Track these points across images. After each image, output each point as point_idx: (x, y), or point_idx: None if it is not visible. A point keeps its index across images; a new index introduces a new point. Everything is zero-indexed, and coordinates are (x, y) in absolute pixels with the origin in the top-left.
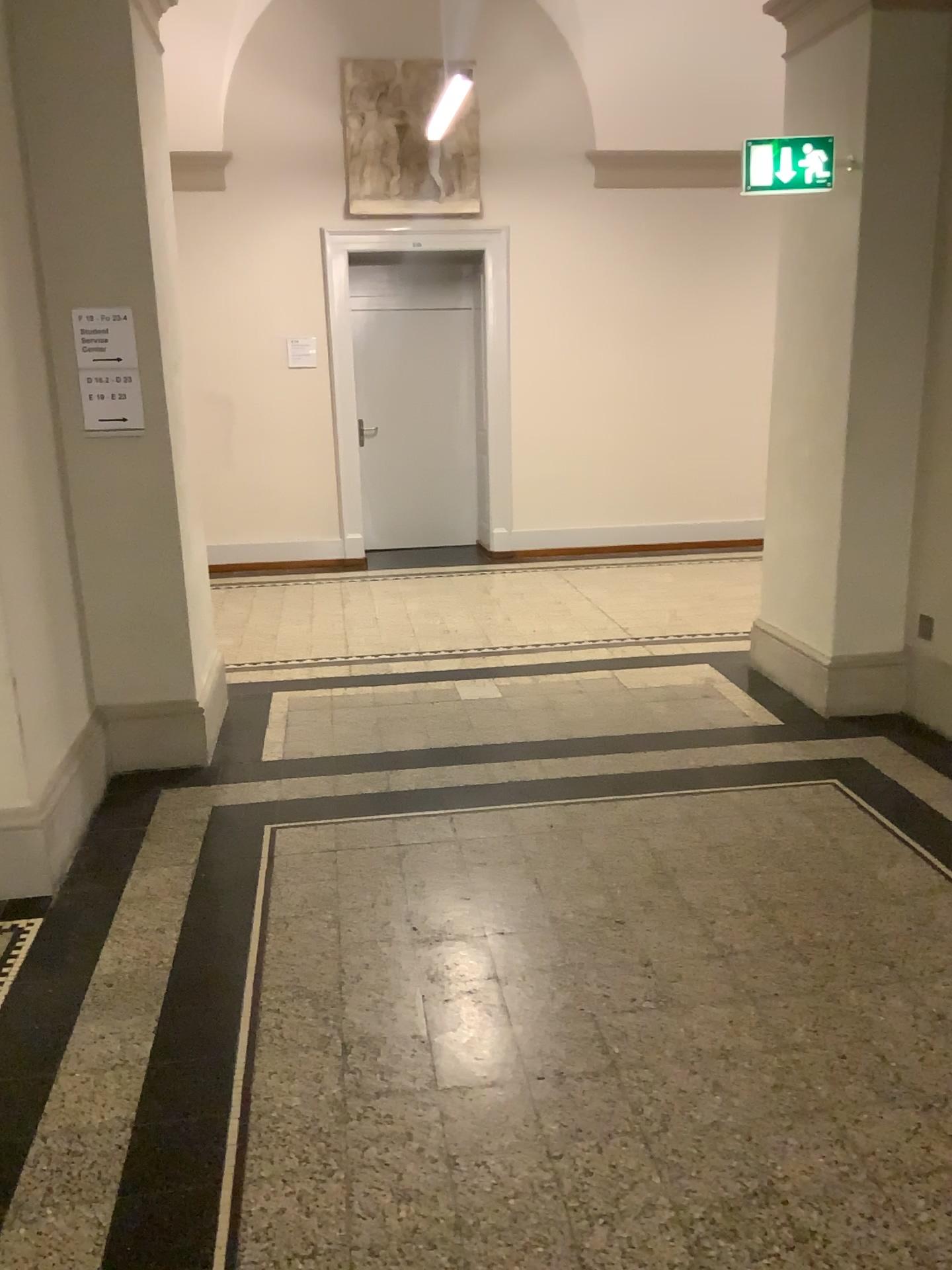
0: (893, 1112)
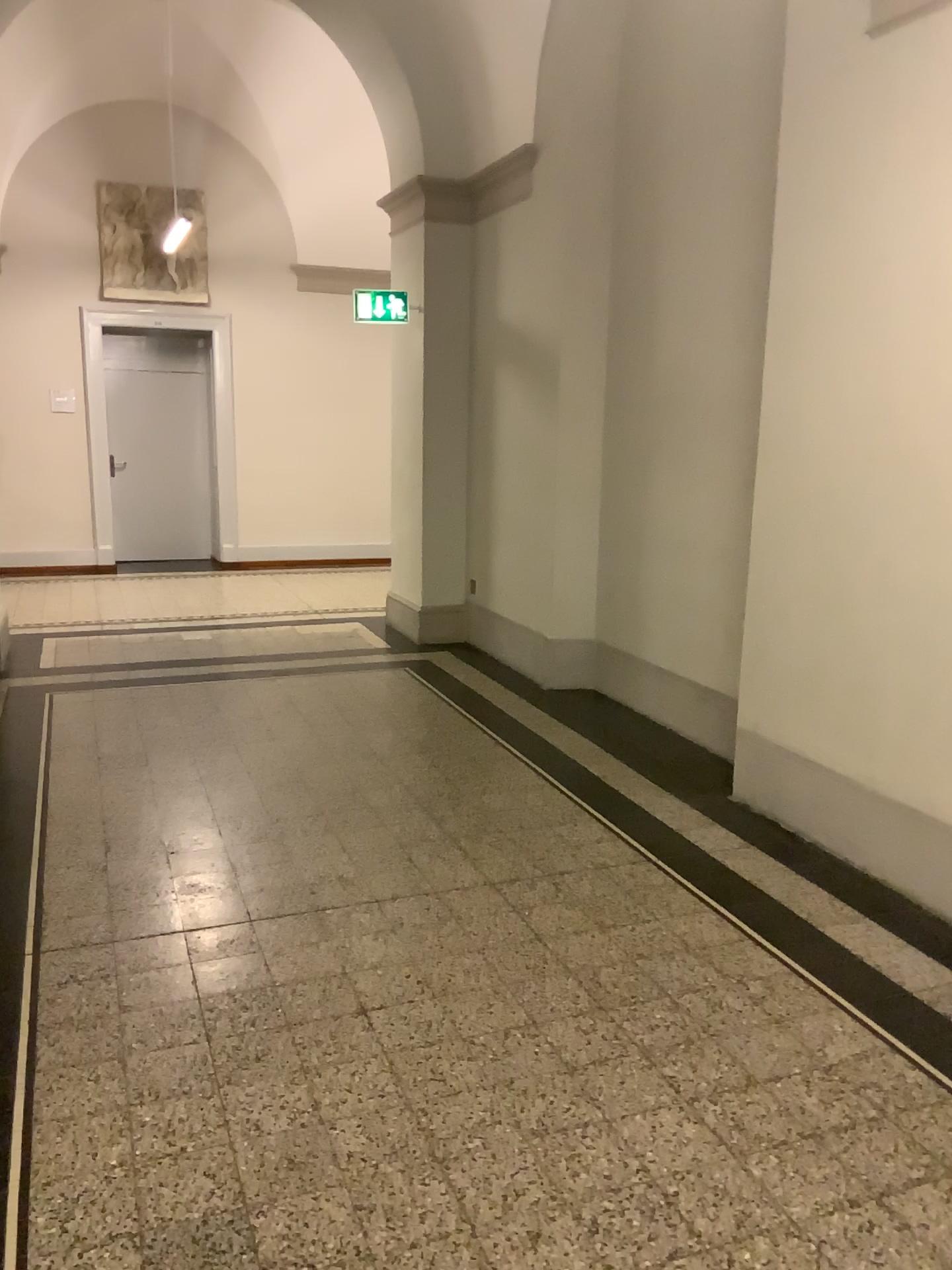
0: (364, 760)
